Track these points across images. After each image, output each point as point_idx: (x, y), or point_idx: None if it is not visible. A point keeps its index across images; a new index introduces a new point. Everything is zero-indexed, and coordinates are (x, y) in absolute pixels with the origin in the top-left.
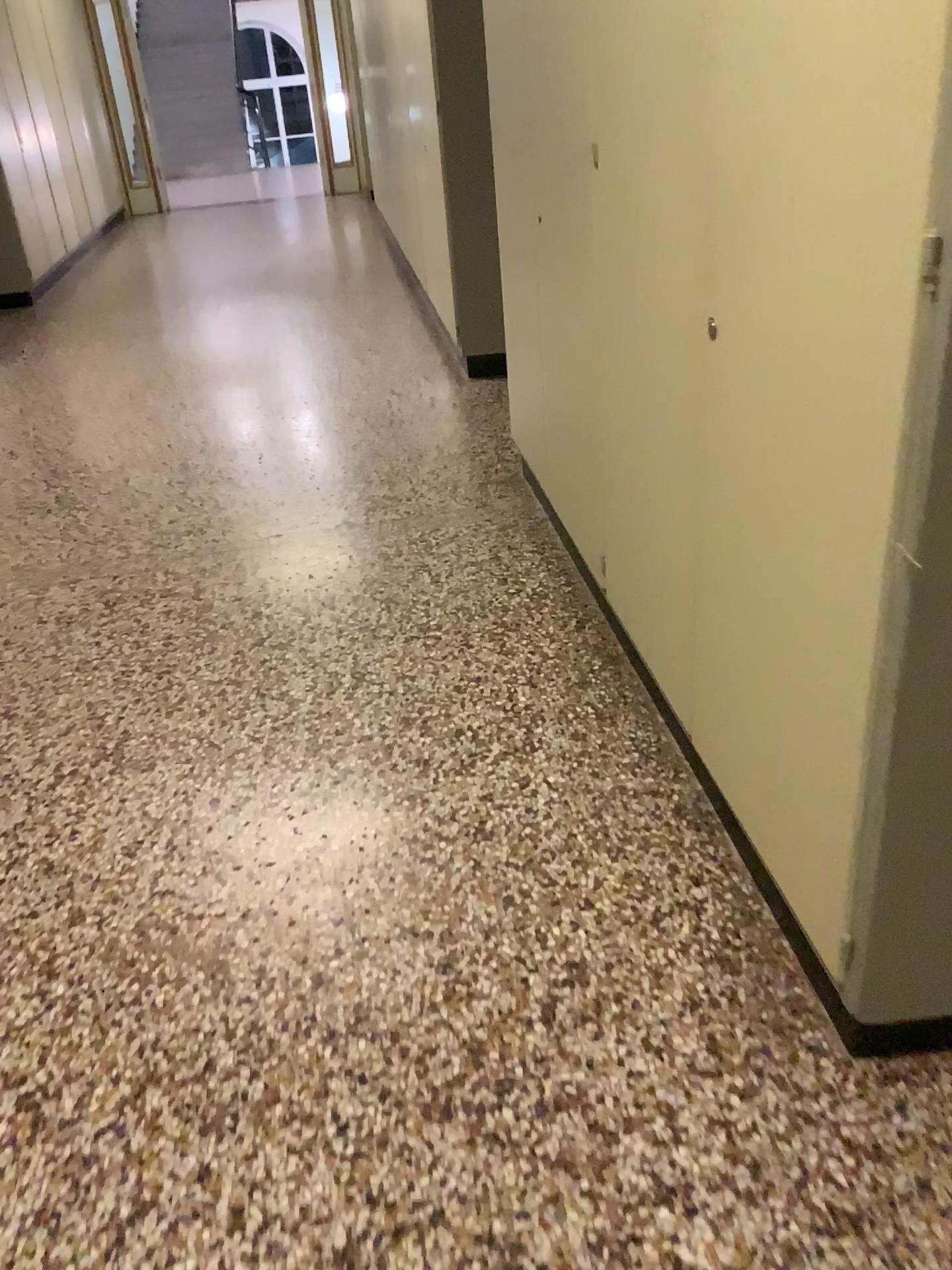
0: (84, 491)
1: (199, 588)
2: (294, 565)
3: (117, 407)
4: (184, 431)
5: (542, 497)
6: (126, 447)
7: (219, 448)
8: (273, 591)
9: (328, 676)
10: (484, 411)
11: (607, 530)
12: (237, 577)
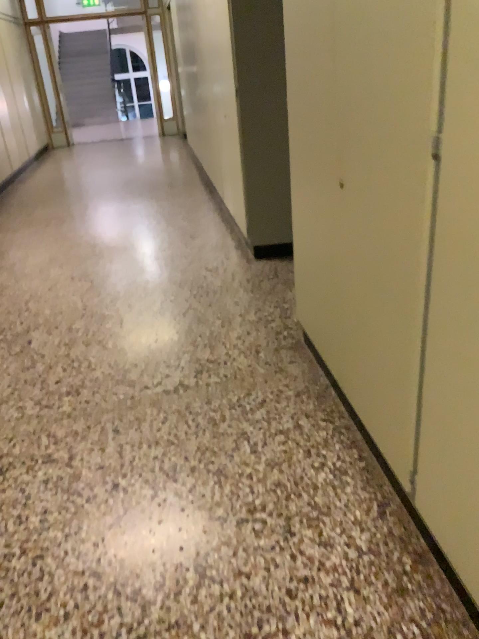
0: (1, 351)
1: (73, 452)
2: (145, 430)
3: (31, 280)
4: (72, 300)
5: (326, 372)
6: (33, 313)
7: (94, 315)
8: (129, 457)
9: (175, 567)
10: (268, 287)
11: (421, 460)
12: (103, 441)
